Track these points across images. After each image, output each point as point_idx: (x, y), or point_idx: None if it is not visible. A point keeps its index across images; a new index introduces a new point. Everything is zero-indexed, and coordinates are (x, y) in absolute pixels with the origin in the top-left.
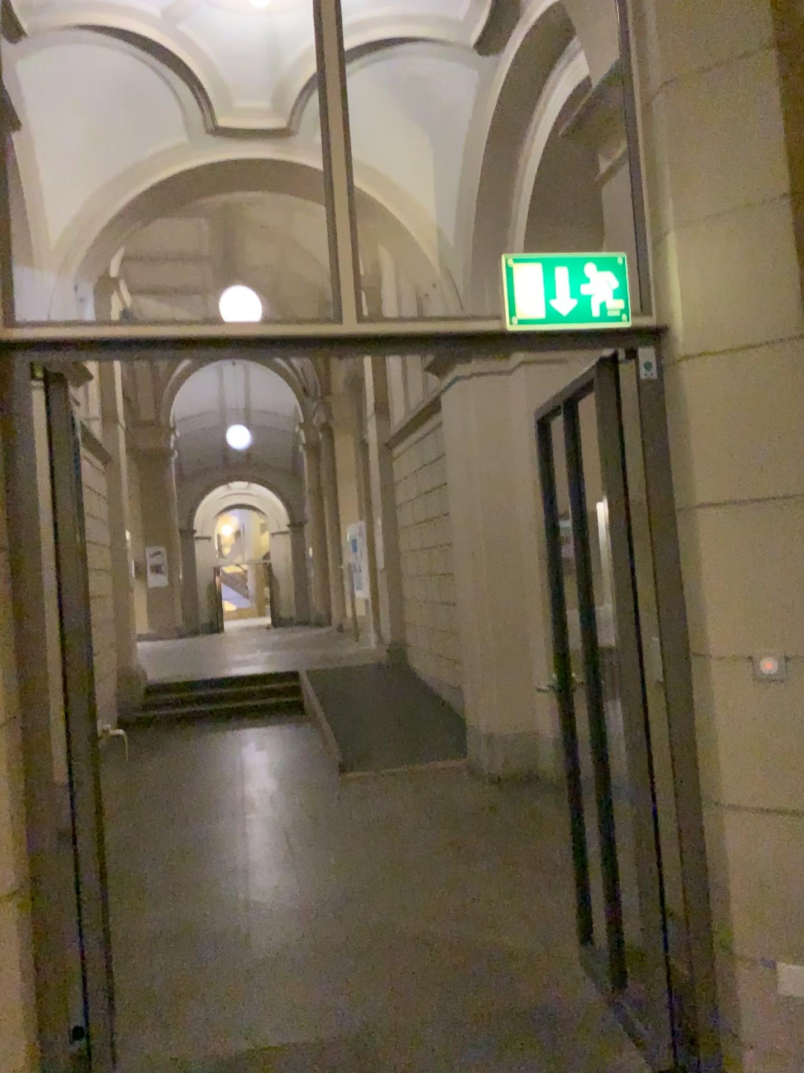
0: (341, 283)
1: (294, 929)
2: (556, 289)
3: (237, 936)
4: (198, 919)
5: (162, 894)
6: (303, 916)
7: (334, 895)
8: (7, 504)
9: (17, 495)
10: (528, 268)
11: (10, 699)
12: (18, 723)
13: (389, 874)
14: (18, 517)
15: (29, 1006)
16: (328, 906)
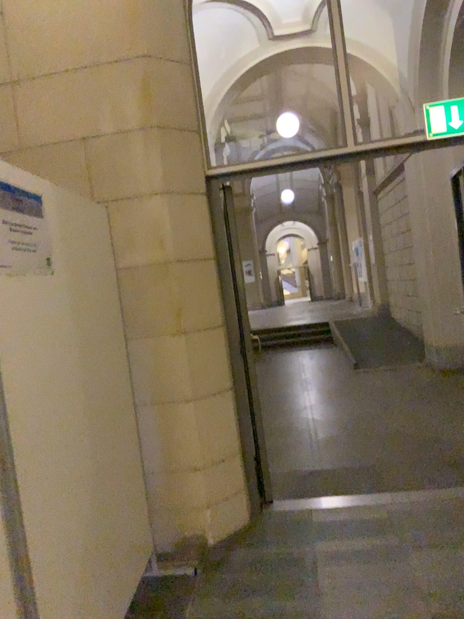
0: (346, 129)
1: (337, 429)
2: (451, 118)
3: (311, 431)
4: (292, 424)
5: (274, 415)
6: (341, 424)
7: (355, 417)
8: (214, 240)
9: (217, 236)
10: (436, 109)
11: (222, 316)
12: (225, 326)
13: (382, 409)
14: (218, 245)
15: (238, 432)
16: (352, 421)
